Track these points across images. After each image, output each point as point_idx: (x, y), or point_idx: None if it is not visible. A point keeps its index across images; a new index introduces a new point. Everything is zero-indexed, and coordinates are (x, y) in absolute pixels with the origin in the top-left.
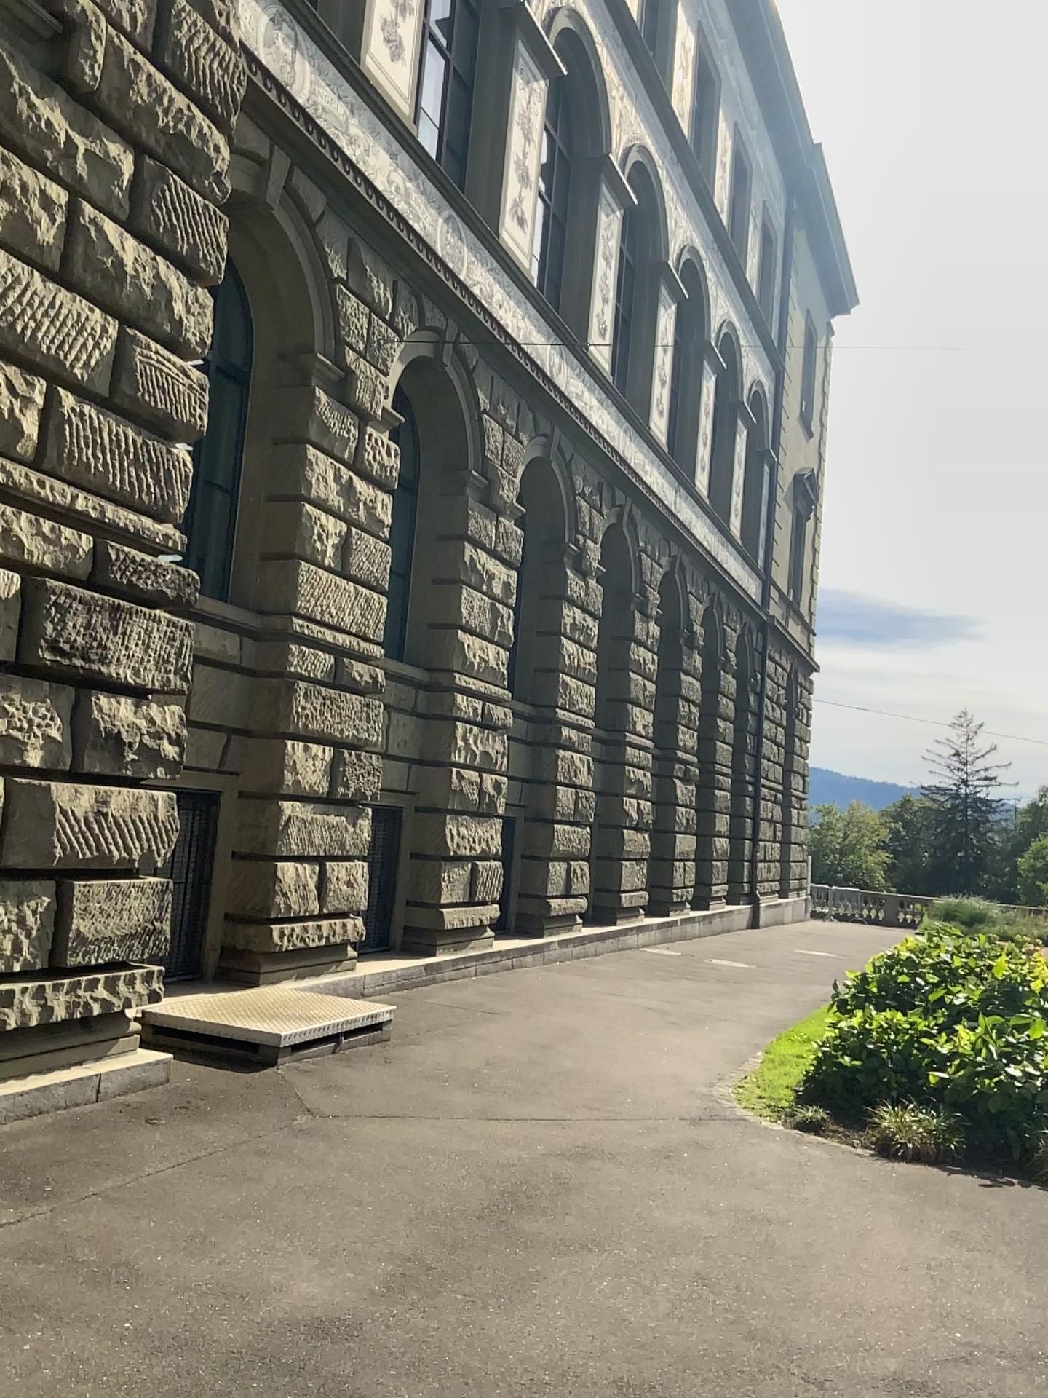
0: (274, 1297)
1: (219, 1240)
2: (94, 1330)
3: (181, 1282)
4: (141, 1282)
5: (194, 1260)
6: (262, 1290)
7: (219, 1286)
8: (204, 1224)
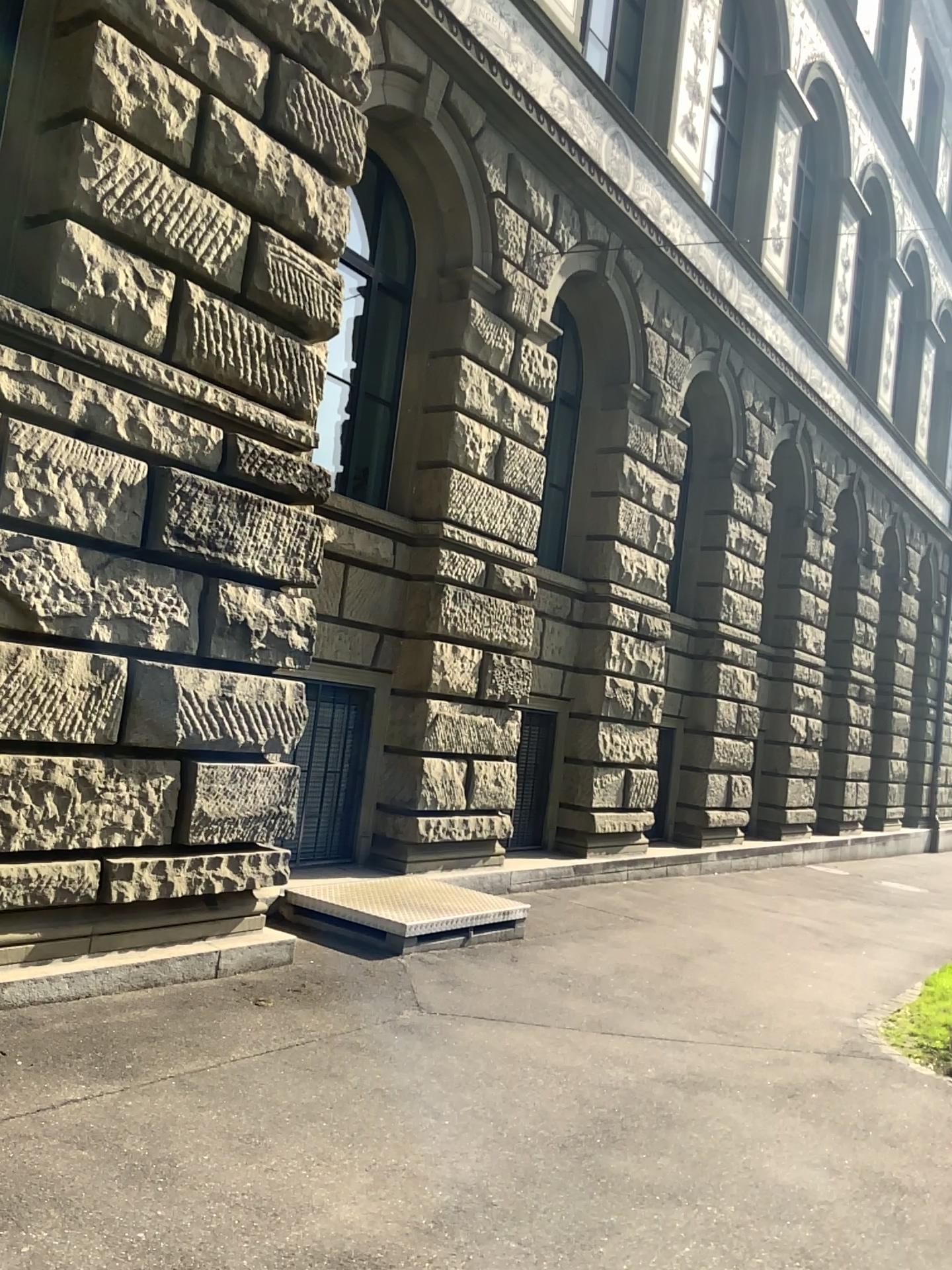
0: (306, 1222)
1: (272, 1144)
2: (99, 1240)
3: (213, 1192)
4: (172, 1186)
5: (236, 1167)
6: (295, 1212)
7: (251, 1201)
8: (261, 1125)
